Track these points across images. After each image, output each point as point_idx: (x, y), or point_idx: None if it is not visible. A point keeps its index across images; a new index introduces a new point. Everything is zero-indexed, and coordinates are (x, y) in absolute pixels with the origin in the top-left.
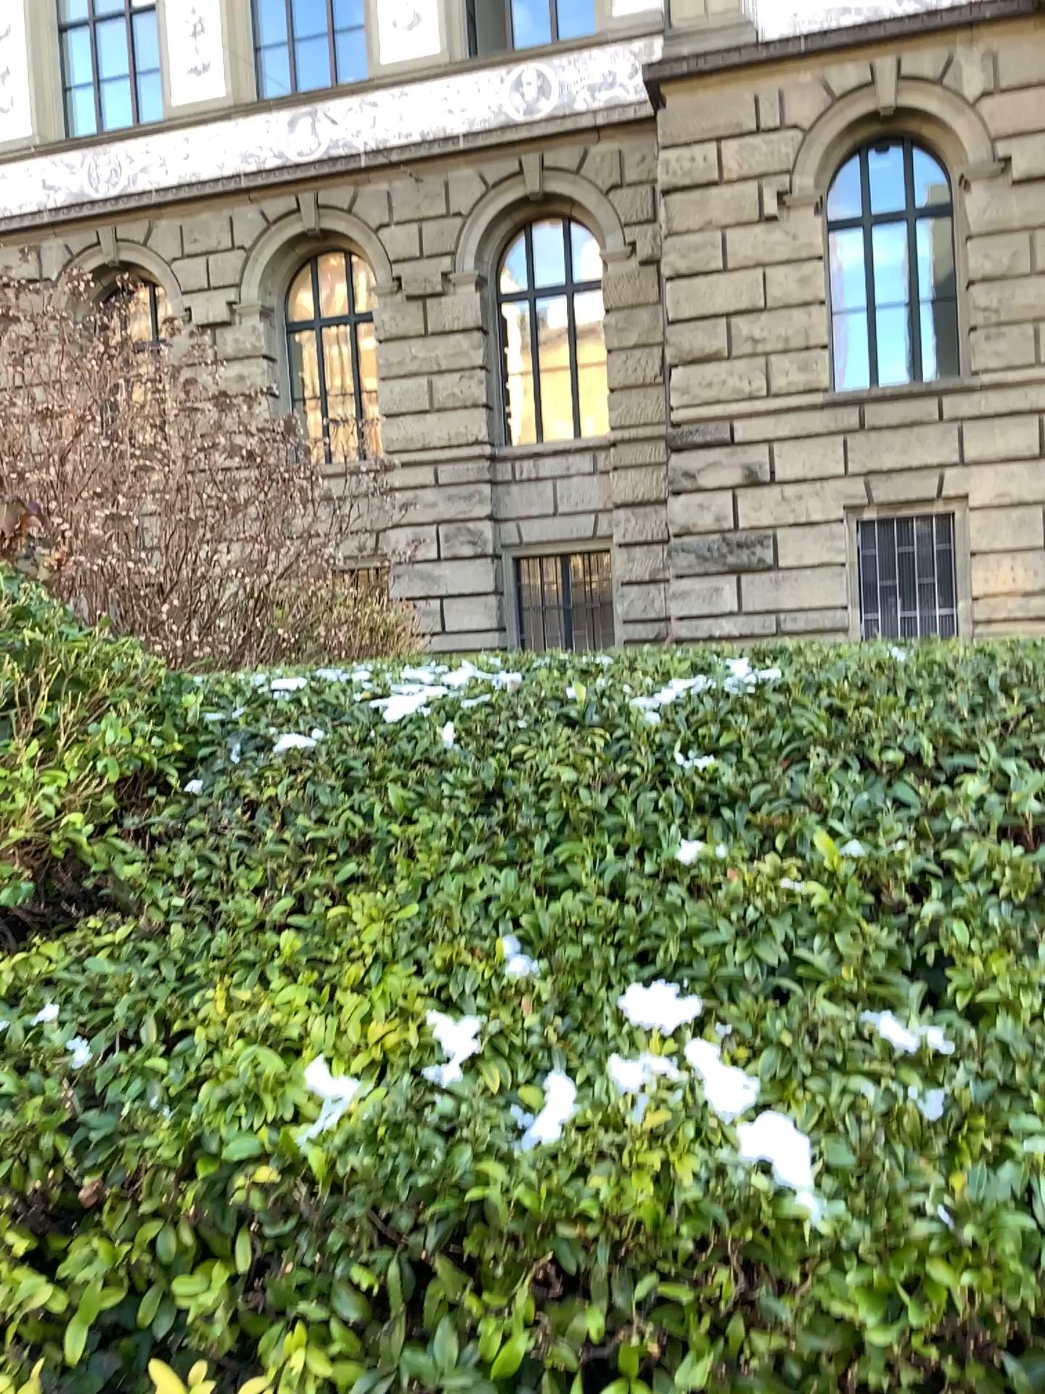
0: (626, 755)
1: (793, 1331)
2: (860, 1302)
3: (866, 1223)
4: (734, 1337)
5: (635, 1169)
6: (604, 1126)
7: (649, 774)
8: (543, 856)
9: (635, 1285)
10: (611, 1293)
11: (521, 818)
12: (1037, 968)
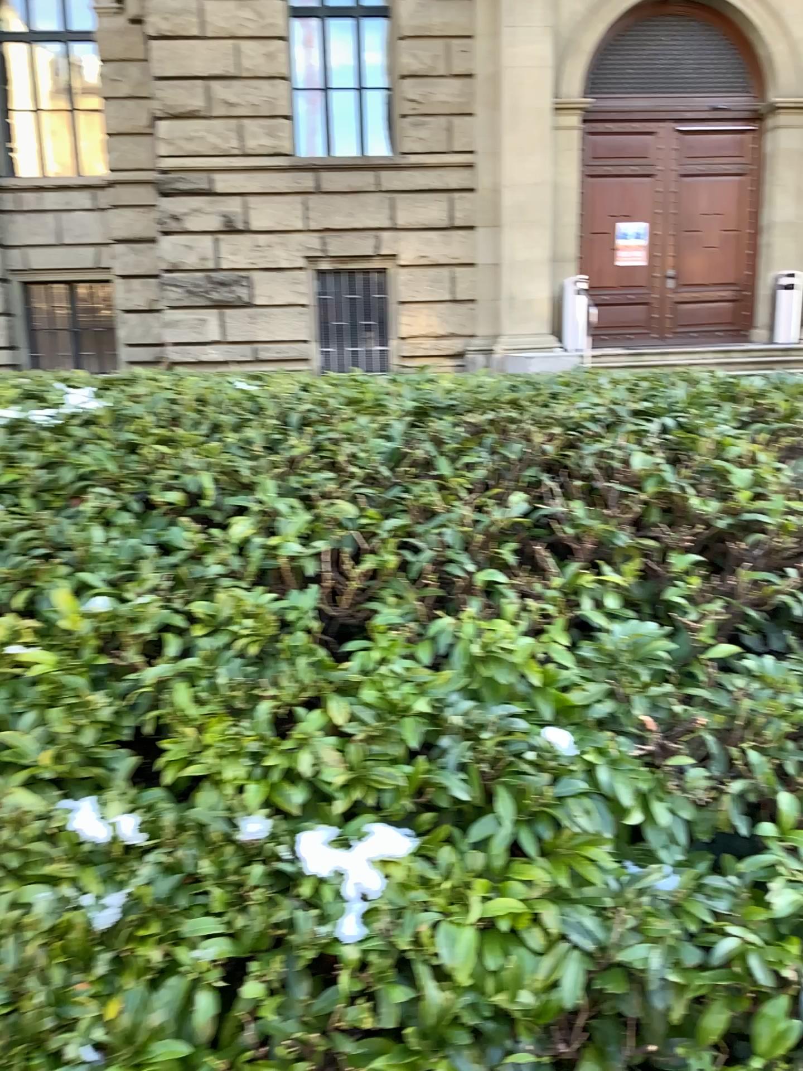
0: None
1: None
2: None
3: None
4: None
5: None
6: None
7: None
8: None
9: None
10: None
11: None
12: (247, 734)
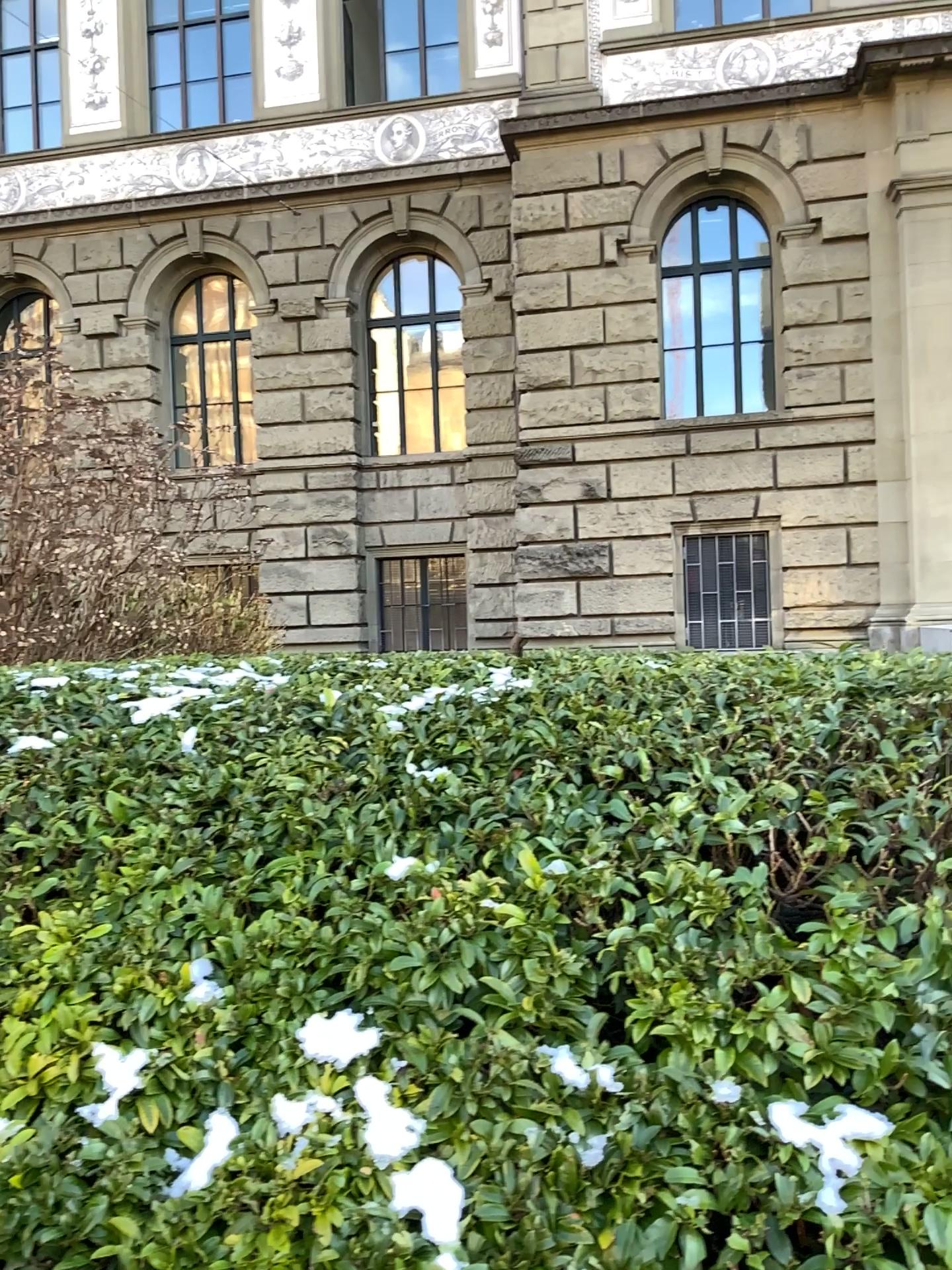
0: (356, 765)
1: None
2: None
3: None
4: None
5: (269, 1222)
6: (248, 1171)
7: (373, 784)
8: (250, 869)
9: None
10: None
11: (237, 829)
12: (708, 999)
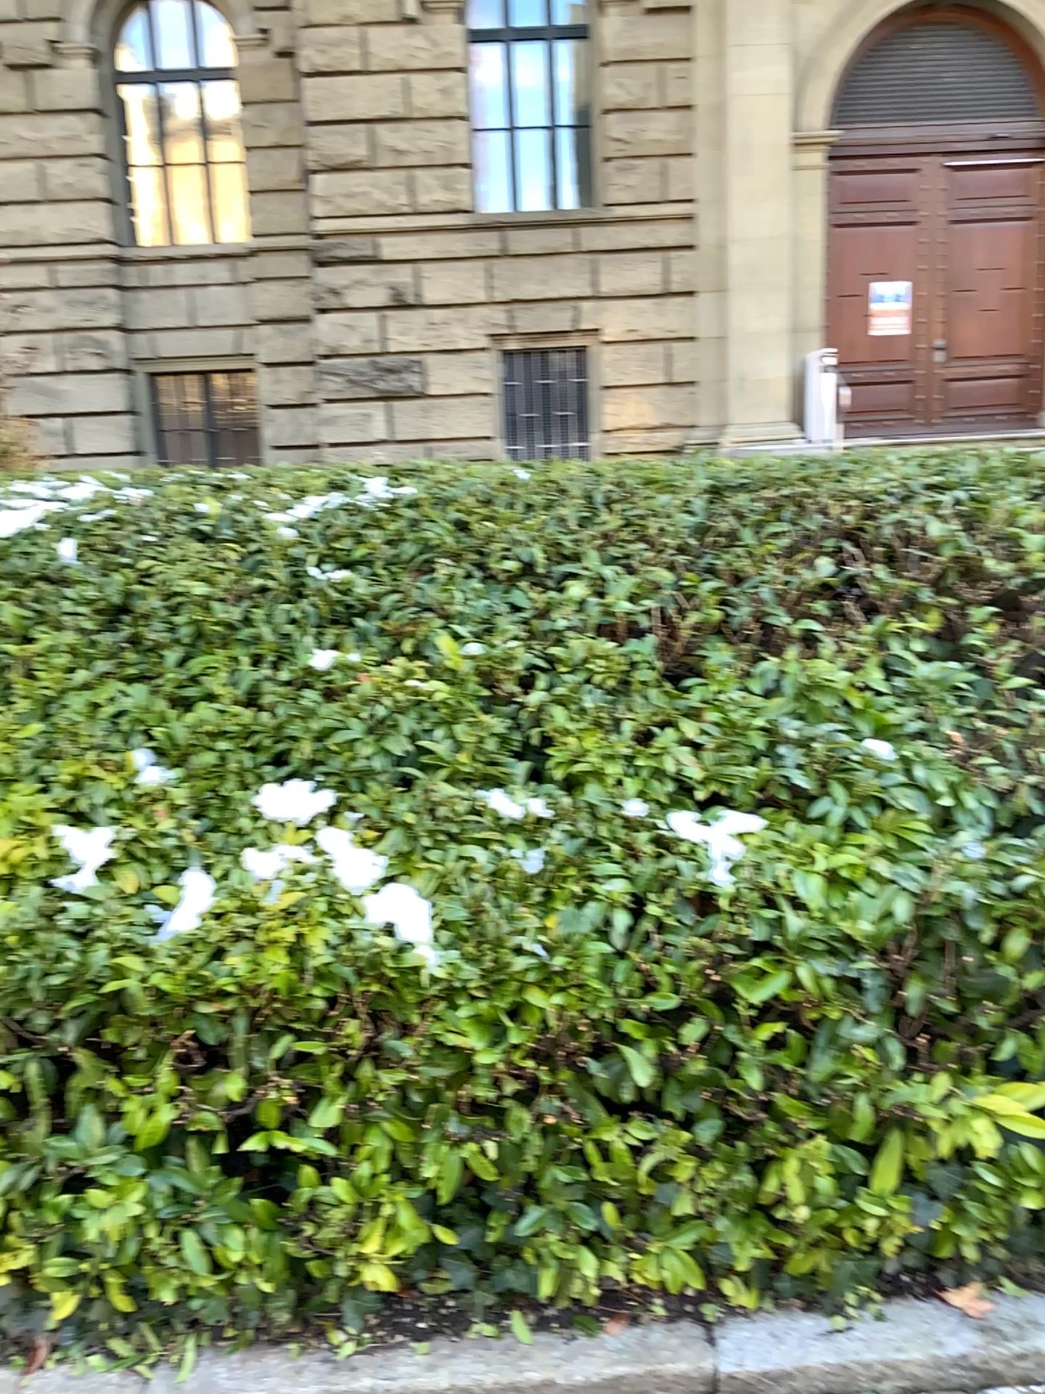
0: (257, 568)
1: (412, 1064)
2: (469, 1032)
3: (474, 965)
4: (362, 1077)
5: (267, 946)
6: (238, 911)
7: (280, 585)
8: (174, 667)
9: (270, 1047)
10: (249, 1056)
11: (150, 632)
12: (623, 742)
